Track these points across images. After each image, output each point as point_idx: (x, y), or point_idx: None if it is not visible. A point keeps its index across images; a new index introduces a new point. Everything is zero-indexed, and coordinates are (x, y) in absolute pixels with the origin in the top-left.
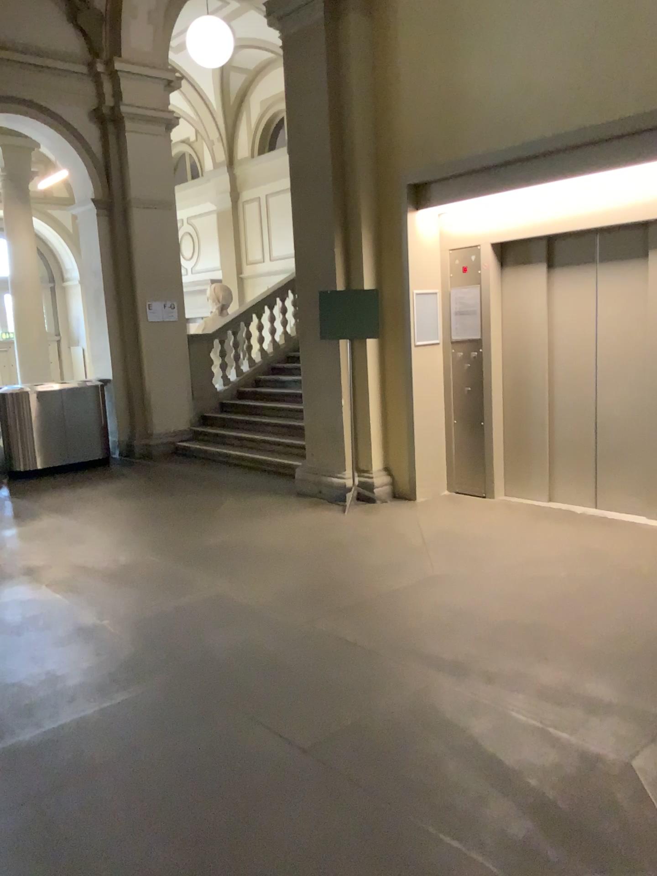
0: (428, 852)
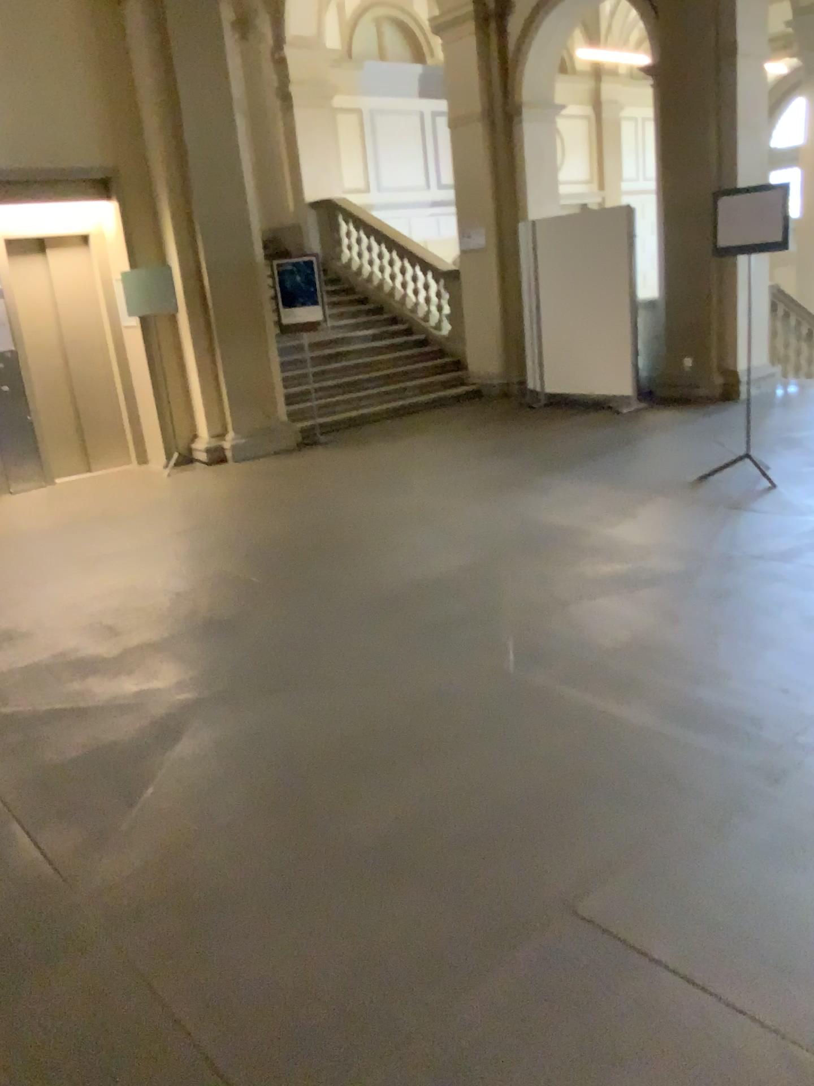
0: (342, 1080)
